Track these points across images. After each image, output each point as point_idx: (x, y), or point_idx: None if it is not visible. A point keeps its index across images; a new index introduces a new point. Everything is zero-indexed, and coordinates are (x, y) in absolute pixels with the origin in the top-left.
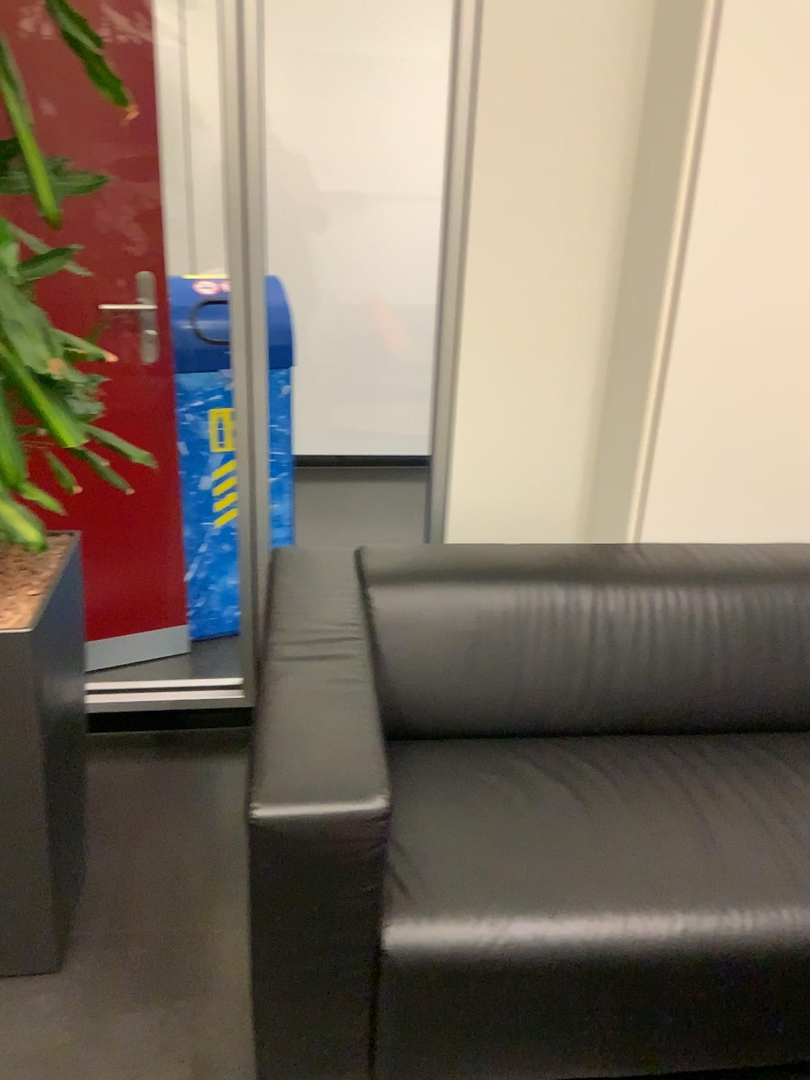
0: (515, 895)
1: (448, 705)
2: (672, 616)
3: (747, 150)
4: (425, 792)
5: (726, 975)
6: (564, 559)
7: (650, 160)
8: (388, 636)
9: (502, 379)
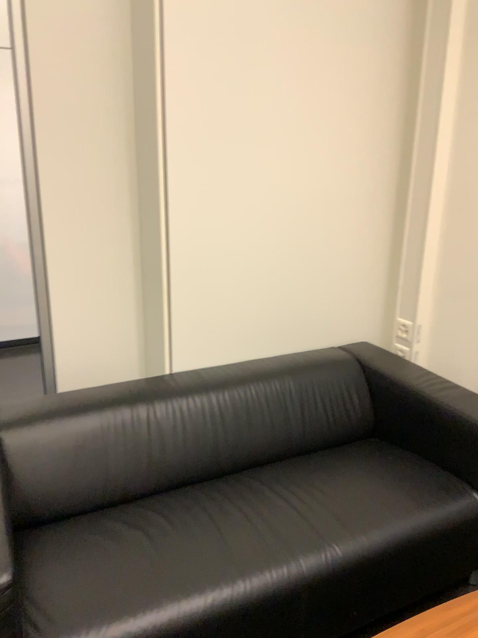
0: (108, 608)
1: (62, 495)
2: (191, 412)
3: (190, 152)
4: (49, 557)
5: (239, 617)
6: (124, 390)
7: (141, 158)
8: (16, 459)
9: (75, 288)
